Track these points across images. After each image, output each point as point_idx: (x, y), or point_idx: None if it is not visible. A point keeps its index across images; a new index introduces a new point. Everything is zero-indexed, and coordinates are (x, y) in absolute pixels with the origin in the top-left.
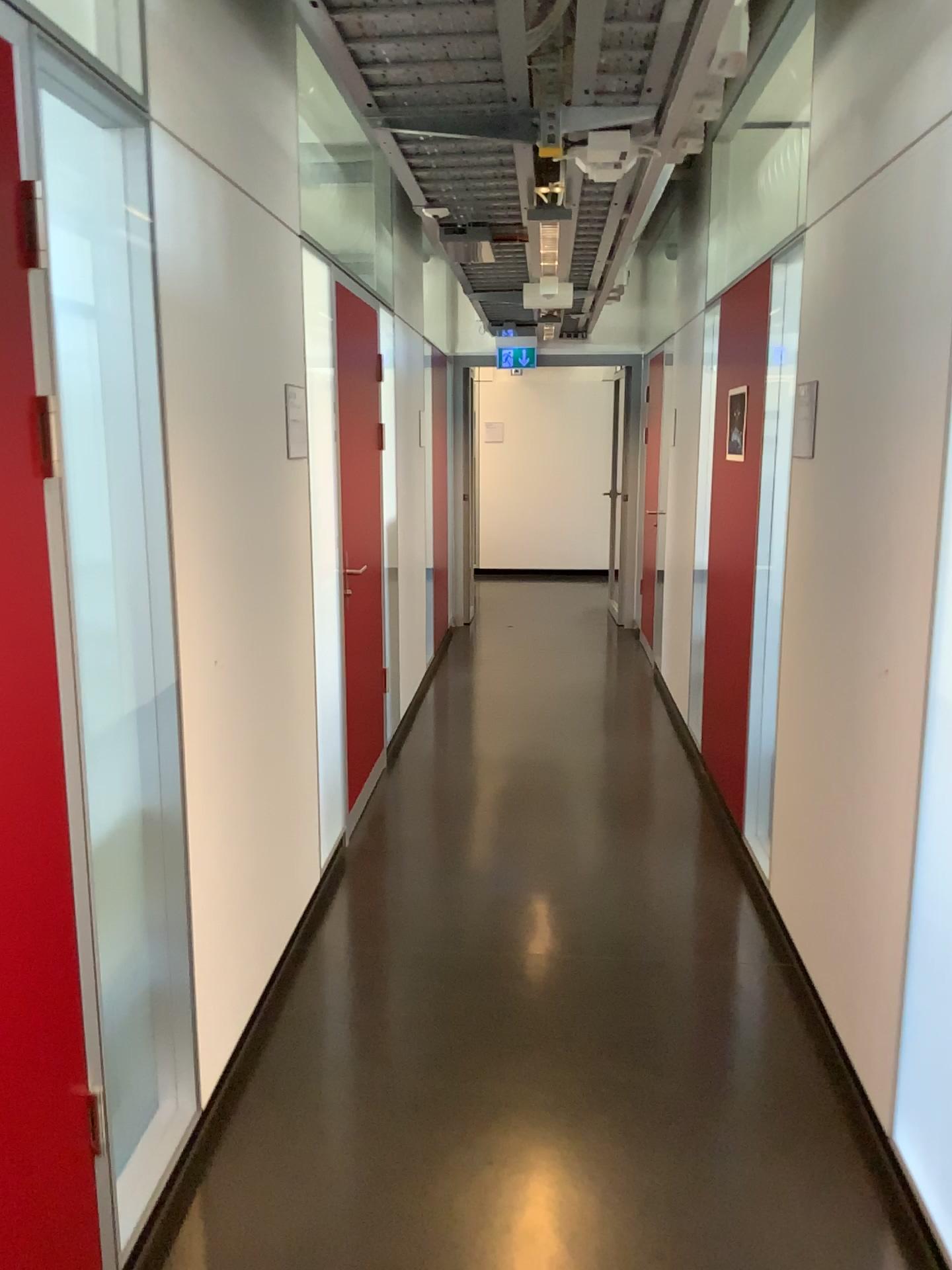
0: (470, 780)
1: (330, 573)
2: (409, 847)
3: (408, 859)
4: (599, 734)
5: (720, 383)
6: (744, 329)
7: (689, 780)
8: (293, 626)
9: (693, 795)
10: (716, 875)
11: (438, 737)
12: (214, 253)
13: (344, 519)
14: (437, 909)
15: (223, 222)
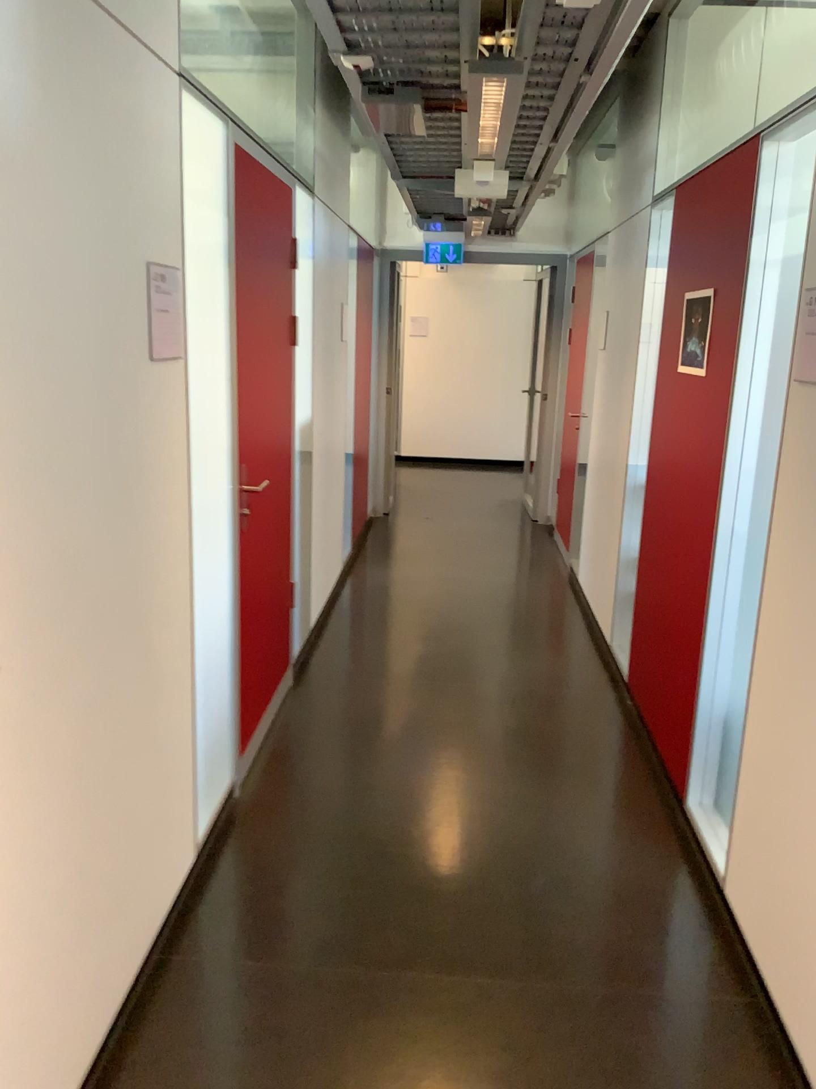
0: (380, 707)
1: (215, 496)
2: (307, 799)
3: (305, 818)
4: (517, 650)
5: (673, 285)
6: (712, 221)
7: (614, 713)
8: (156, 572)
9: (620, 734)
10: (654, 851)
11: (349, 649)
12: (0, 48)
13: (242, 427)
14: (333, 897)
15: (21, 6)
